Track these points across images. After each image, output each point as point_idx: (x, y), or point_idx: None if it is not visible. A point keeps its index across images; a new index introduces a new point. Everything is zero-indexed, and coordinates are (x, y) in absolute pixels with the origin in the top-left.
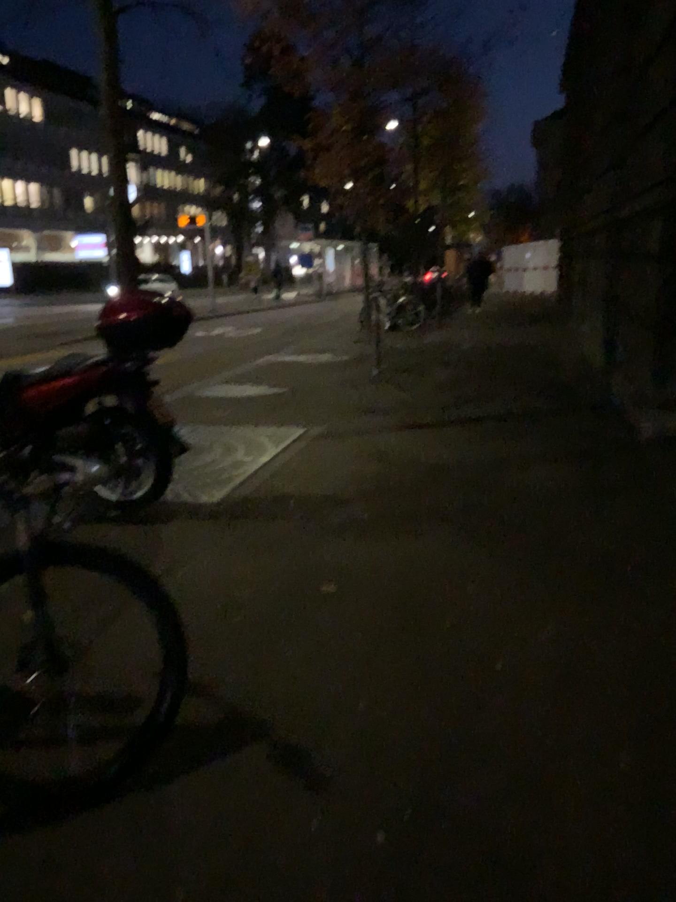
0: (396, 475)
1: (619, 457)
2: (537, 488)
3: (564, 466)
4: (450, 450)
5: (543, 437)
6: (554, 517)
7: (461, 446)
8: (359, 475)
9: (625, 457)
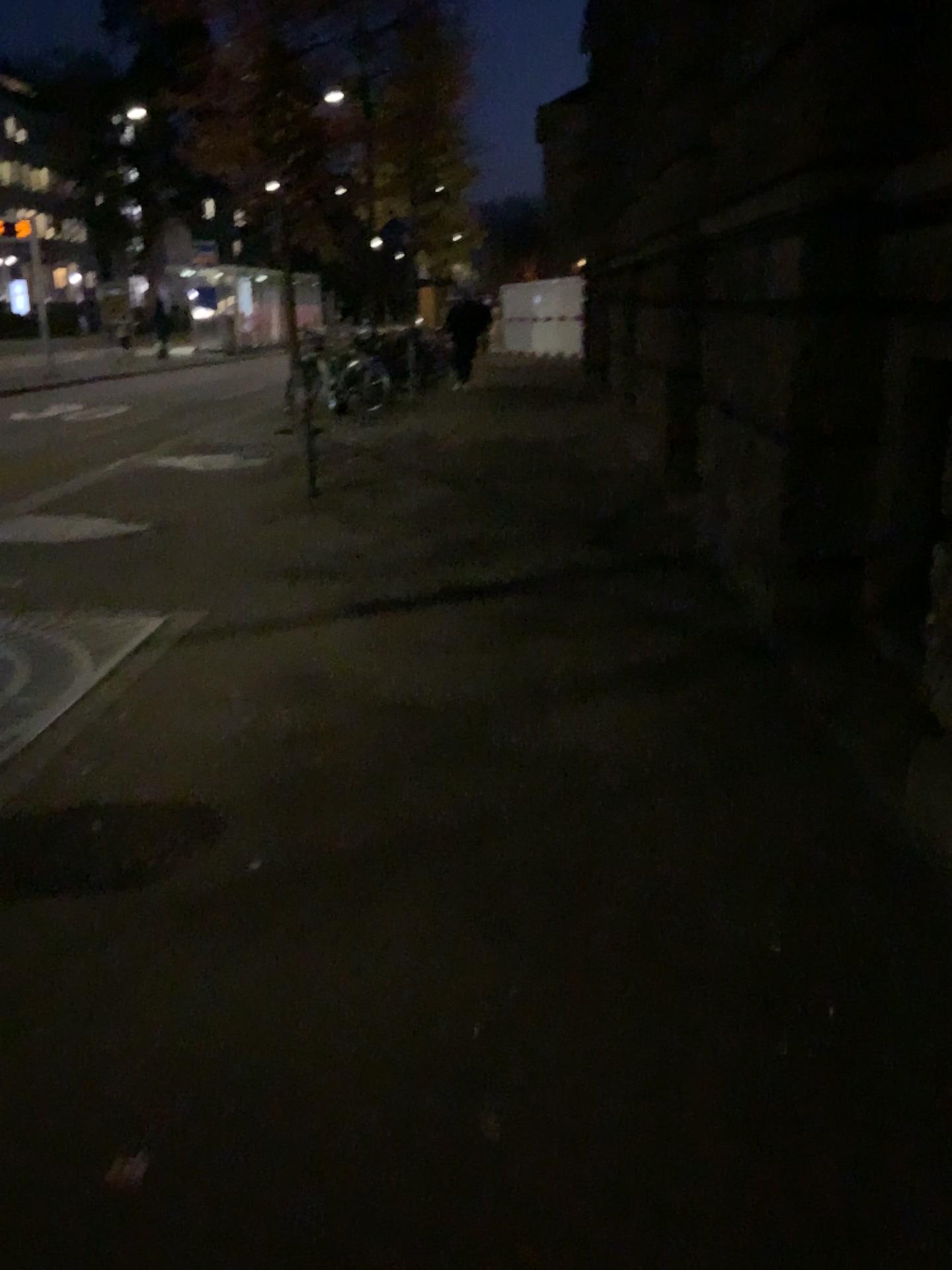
0: (350, 726)
1: (737, 664)
2: (612, 746)
3: (649, 690)
4: (448, 658)
5: (604, 626)
6: (654, 822)
7: (466, 649)
8: (280, 728)
9: (746, 664)
